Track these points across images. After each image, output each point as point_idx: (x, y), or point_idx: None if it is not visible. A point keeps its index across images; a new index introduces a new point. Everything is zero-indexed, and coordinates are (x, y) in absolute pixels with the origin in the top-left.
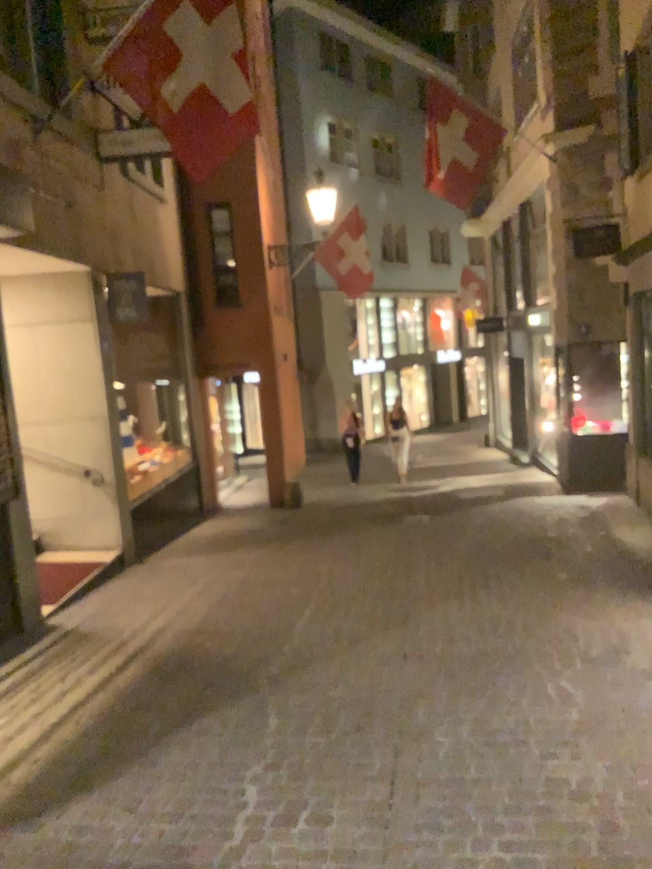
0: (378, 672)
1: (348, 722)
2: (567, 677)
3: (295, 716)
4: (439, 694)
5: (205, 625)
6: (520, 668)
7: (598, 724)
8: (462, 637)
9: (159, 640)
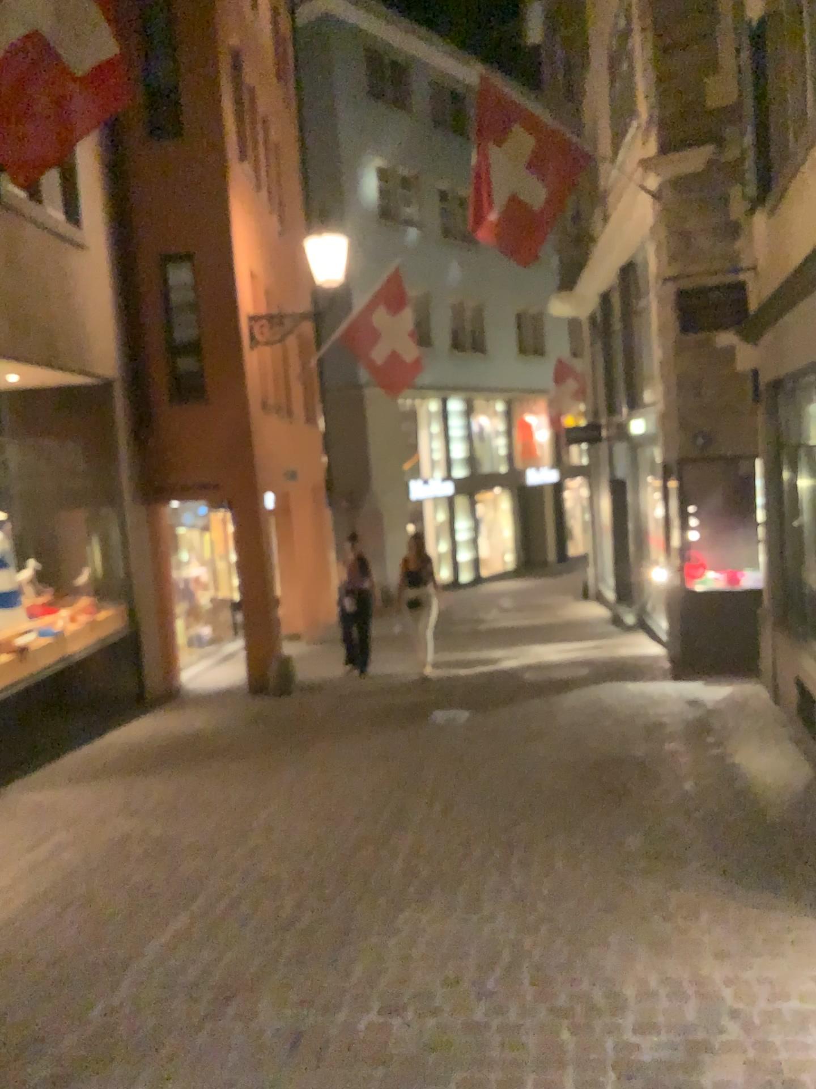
0: None
1: None
2: None
3: None
4: None
5: None
6: None
7: None
8: (414, 998)
9: None
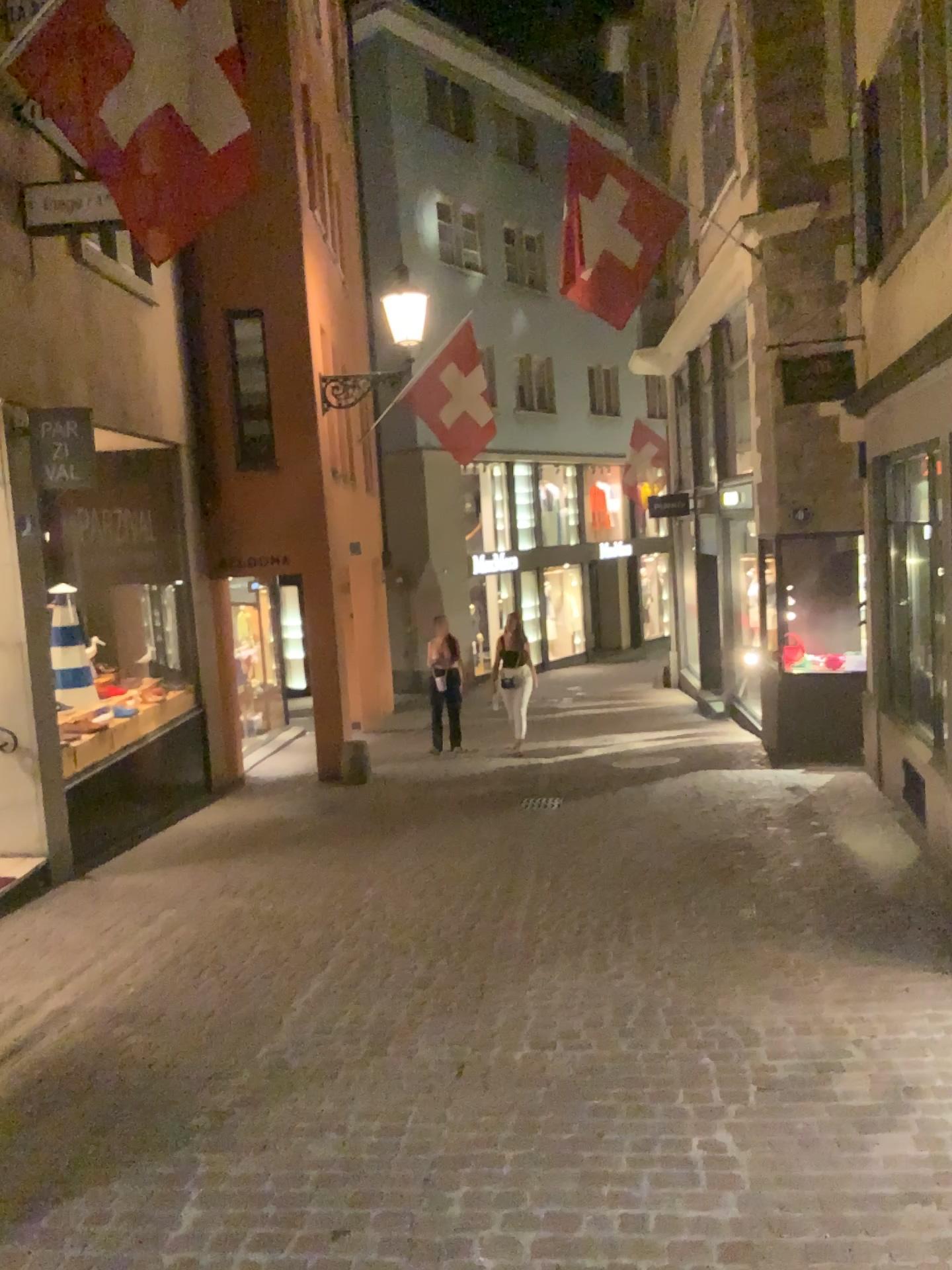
0: (402, 1109)
1: (320, 1220)
2: (729, 1125)
3: (230, 1204)
4: (498, 1159)
5: (134, 1002)
6: (648, 1106)
7: (771, 1235)
8: (564, 1033)
9: (45, 1034)
